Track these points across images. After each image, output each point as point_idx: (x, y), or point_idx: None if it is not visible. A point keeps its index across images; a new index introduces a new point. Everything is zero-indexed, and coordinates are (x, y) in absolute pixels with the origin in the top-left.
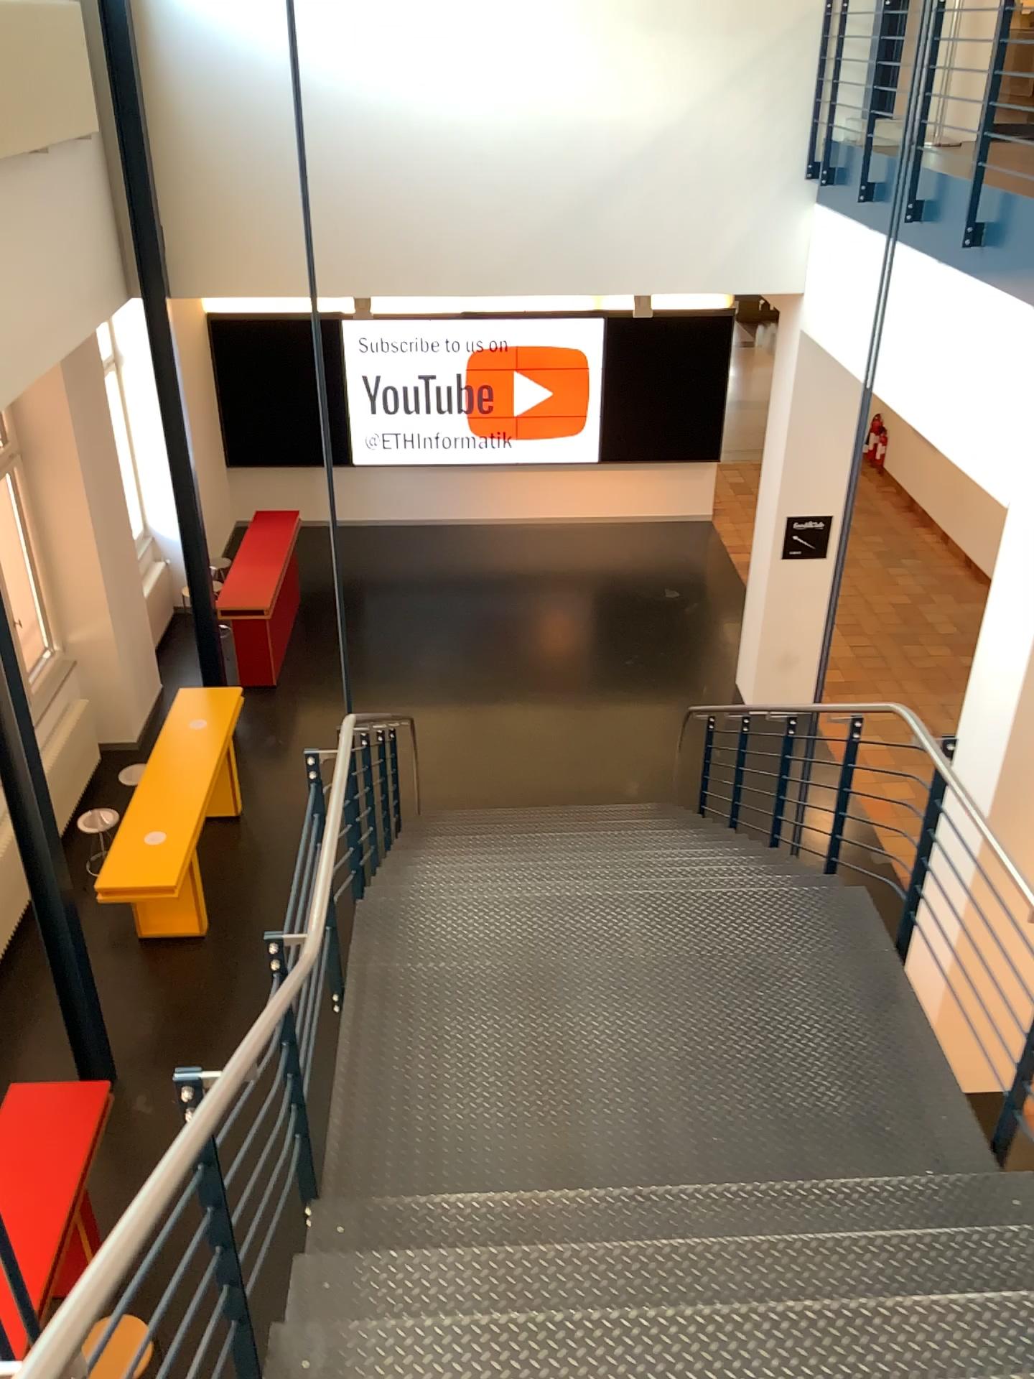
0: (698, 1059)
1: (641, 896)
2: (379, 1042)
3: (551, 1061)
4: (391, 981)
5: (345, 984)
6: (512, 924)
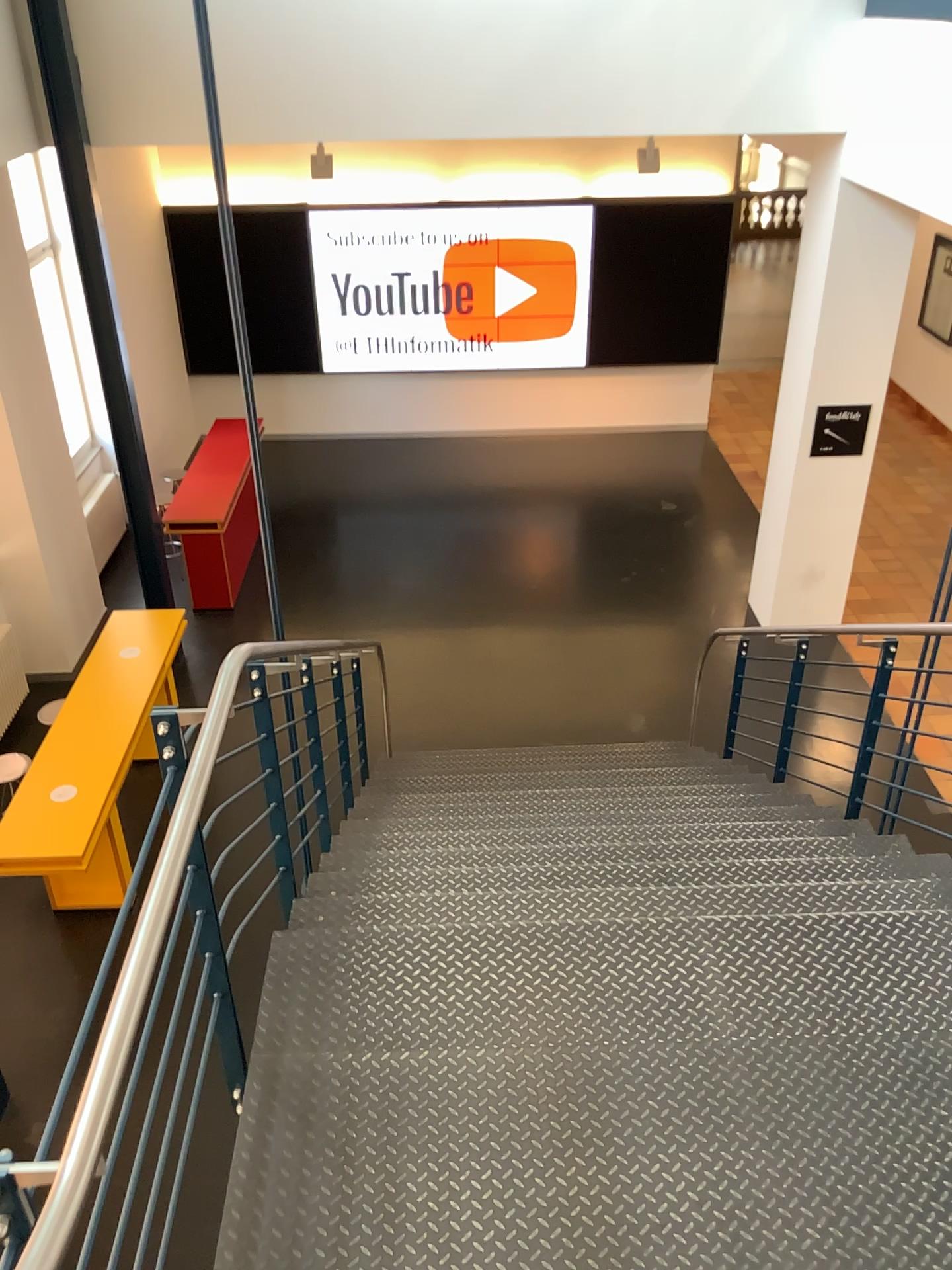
0: (866, 1259)
1: (717, 921)
2: (294, 1221)
3: (599, 1262)
4: (322, 1086)
5: (246, 1092)
6: (518, 973)
